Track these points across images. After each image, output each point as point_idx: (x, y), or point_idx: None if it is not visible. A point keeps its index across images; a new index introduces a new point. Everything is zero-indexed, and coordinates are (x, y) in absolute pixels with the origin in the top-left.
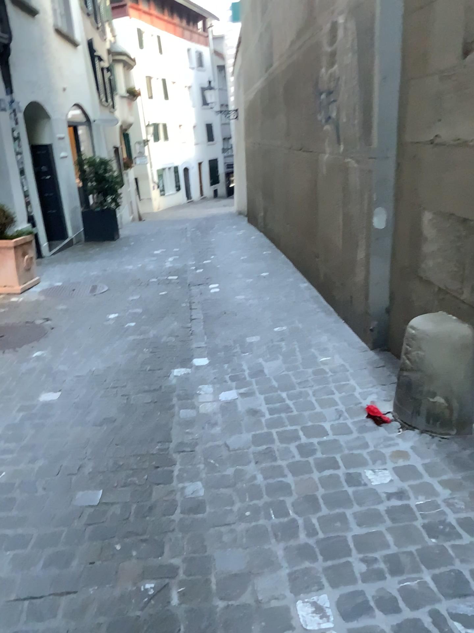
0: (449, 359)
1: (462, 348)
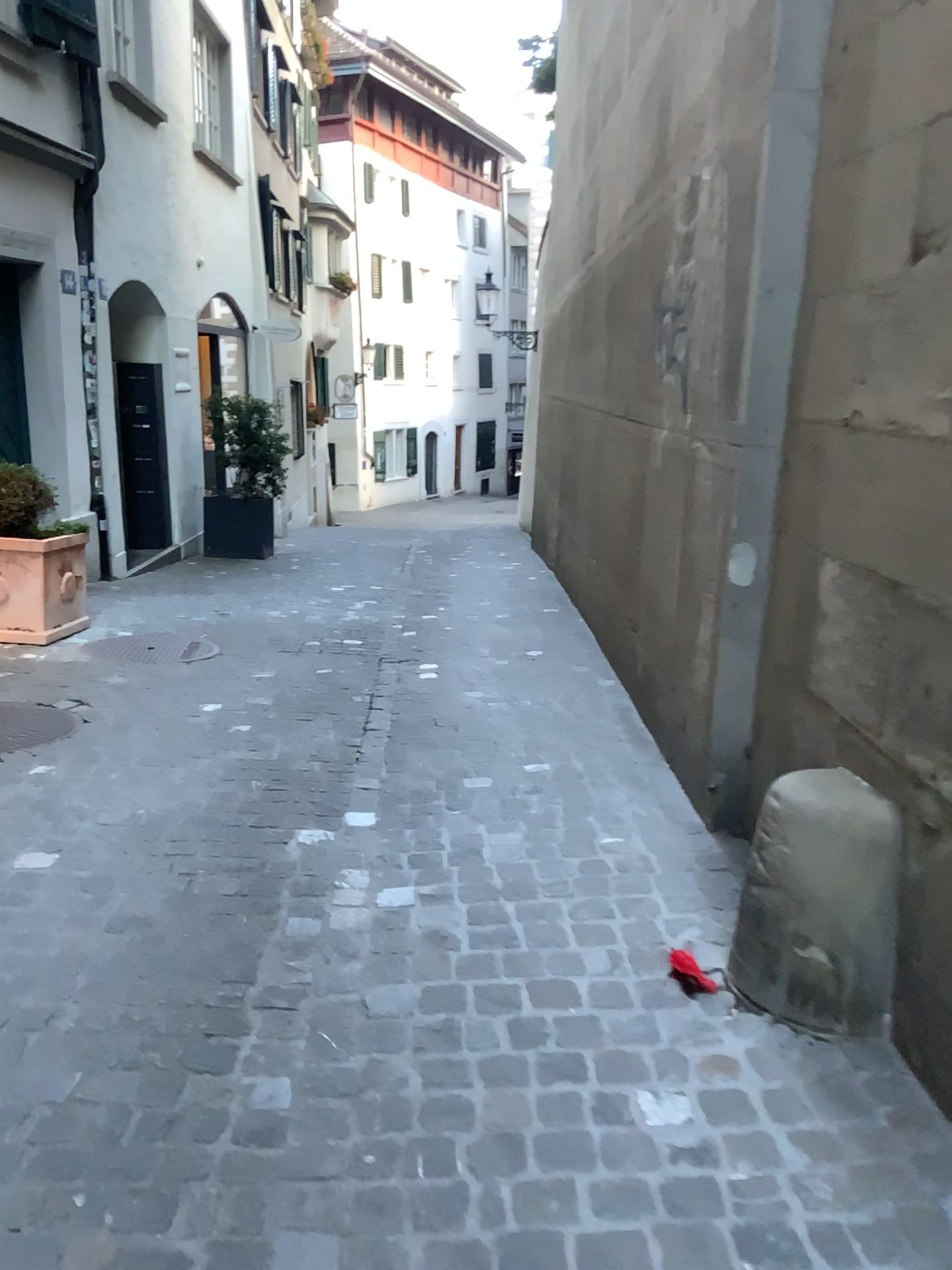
0: (841, 869)
1: (870, 850)
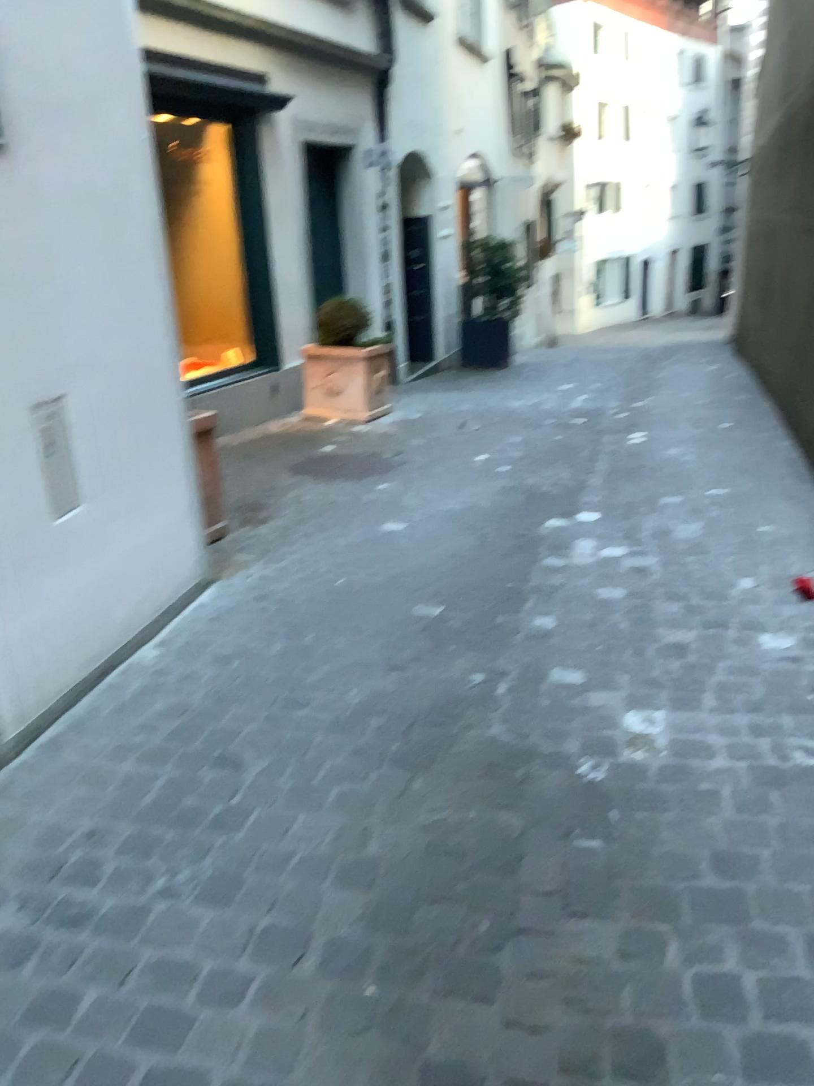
0: None
1: None
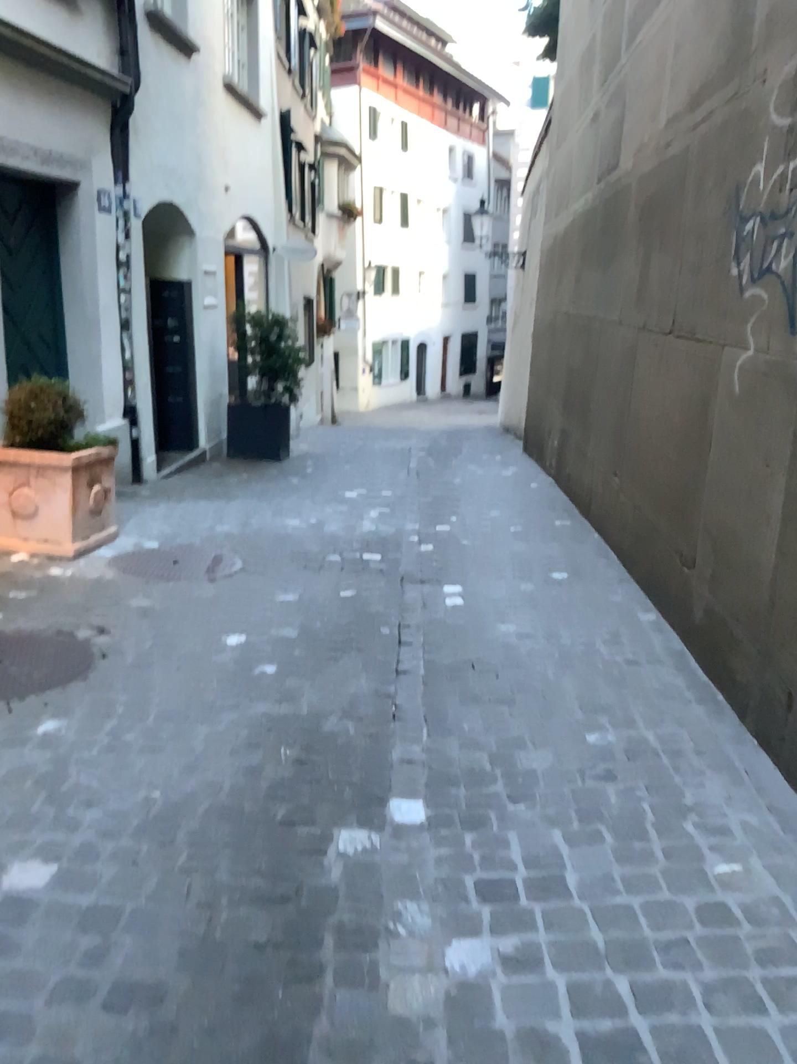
0: None
1: None
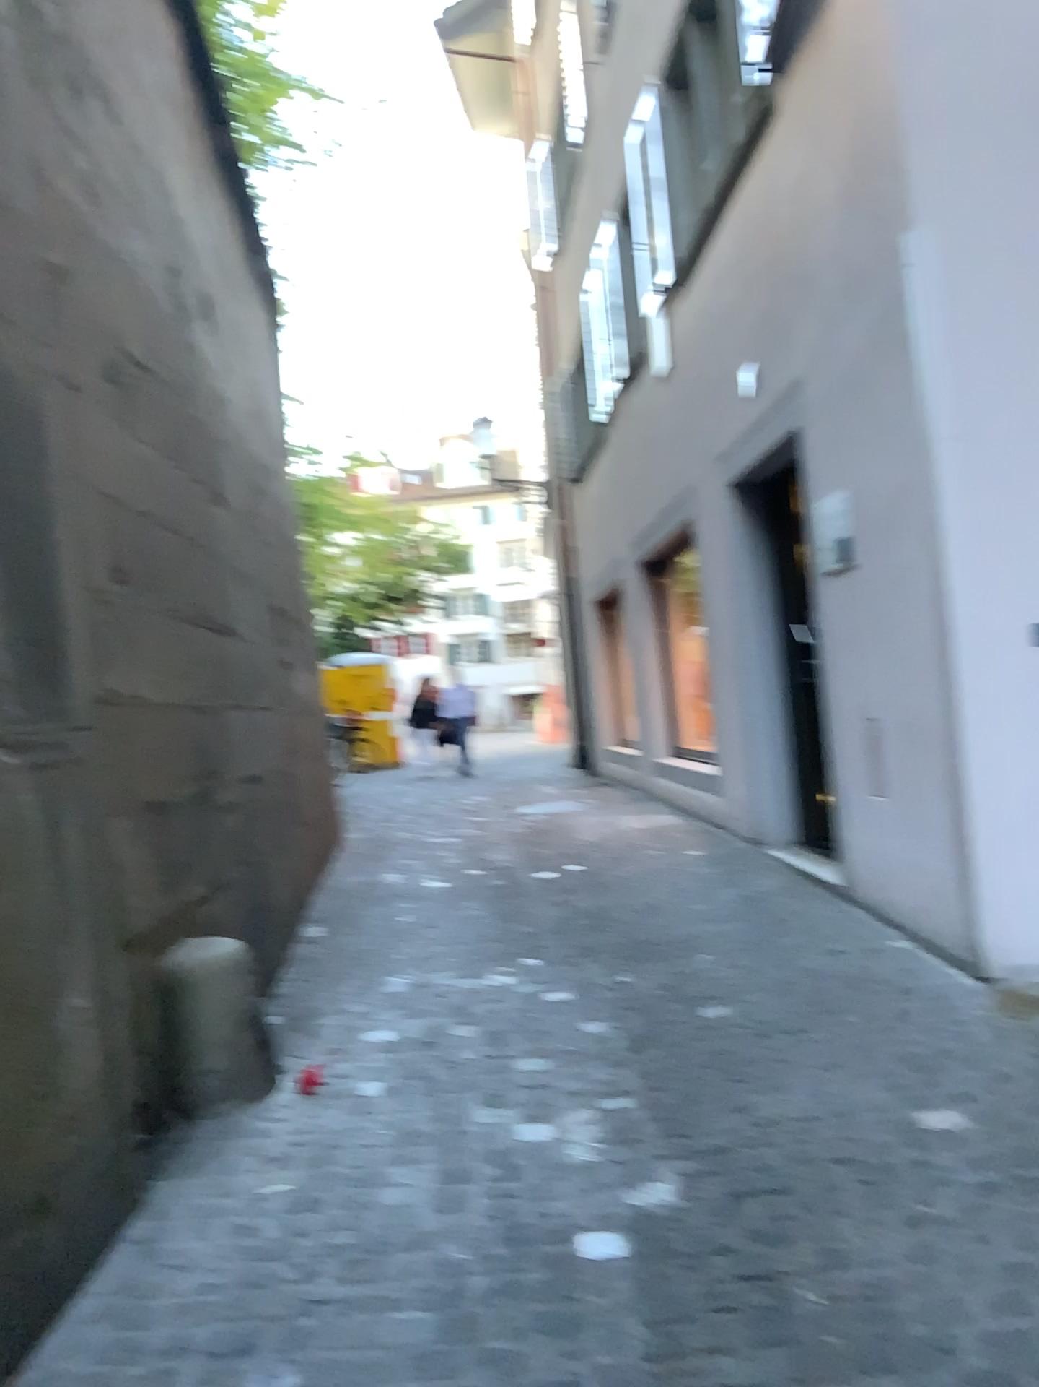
0: None
1: None
